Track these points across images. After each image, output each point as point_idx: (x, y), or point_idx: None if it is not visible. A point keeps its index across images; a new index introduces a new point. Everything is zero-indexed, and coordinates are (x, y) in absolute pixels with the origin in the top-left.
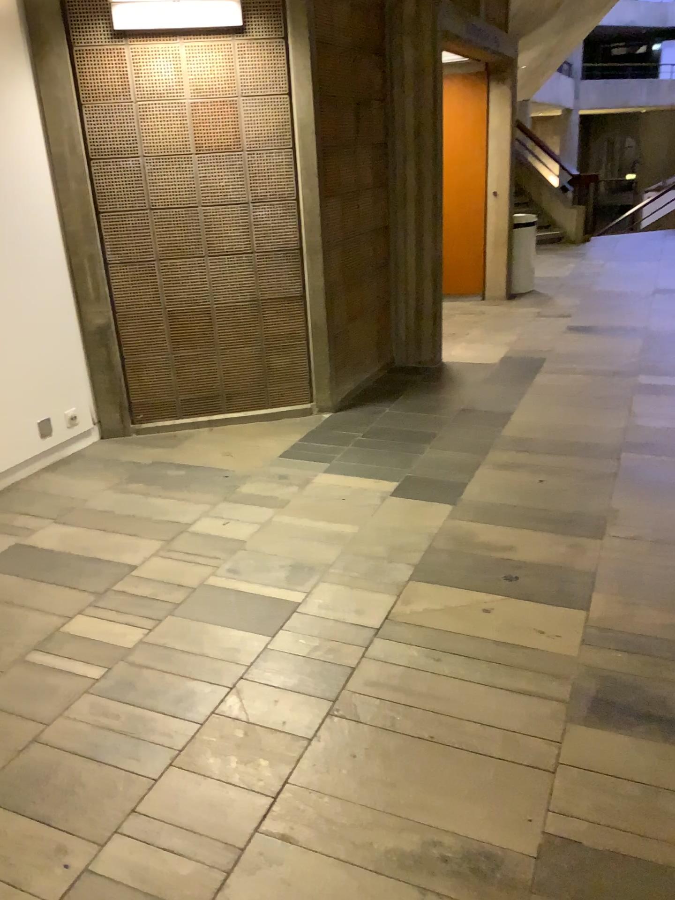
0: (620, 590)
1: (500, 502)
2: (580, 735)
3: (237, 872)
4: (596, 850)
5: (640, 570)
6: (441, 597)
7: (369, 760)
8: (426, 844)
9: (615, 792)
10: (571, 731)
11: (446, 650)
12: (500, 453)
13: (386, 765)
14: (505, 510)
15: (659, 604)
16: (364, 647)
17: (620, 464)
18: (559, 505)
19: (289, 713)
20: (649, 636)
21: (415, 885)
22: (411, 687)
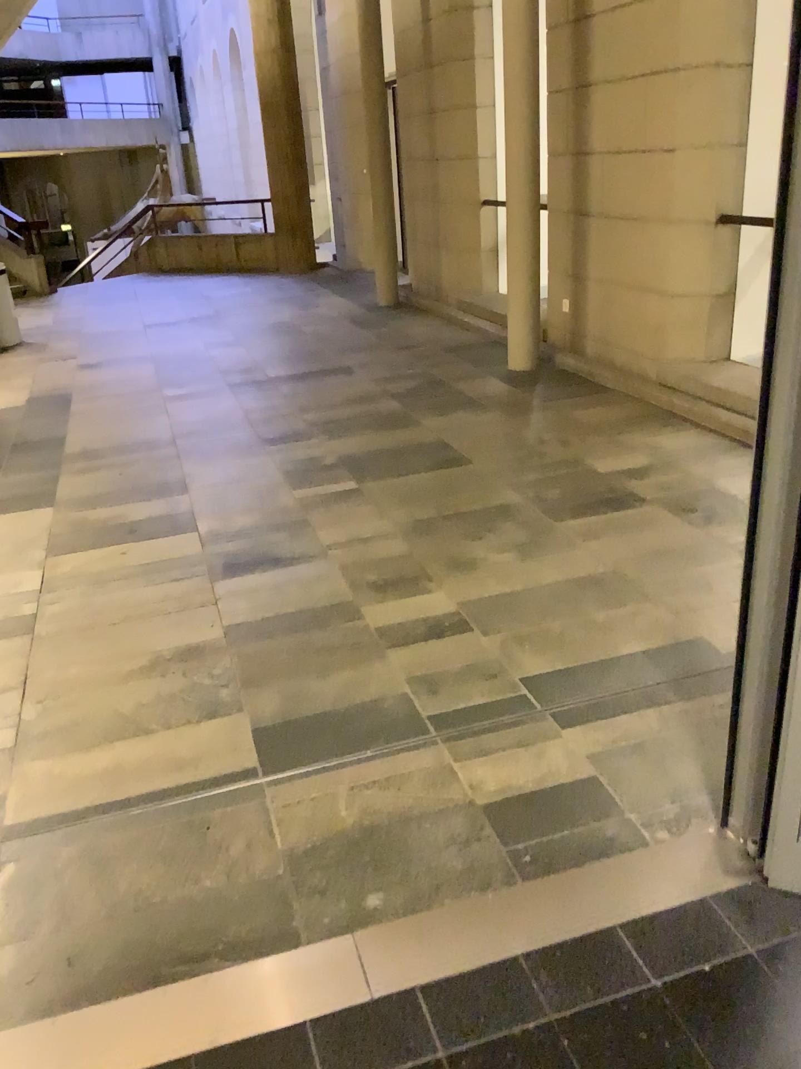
0: (214, 512)
1: (92, 494)
2: (222, 582)
3: (26, 719)
4: (255, 618)
5: (222, 499)
6: (81, 556)
7: (85, 643)
8: (152, 656)
9: (255, 594)
10: (216, 582)
11: (104, 579)
12: (71, 465)
13: (99, 641)
14: (100, 497)
15: (242, 511)
16: (35, 599)
17: (177, 448)
18: (142, 483)
19: (1, 649)
20: (243, 526)
21: (156, 672)
22: (91, 603)
